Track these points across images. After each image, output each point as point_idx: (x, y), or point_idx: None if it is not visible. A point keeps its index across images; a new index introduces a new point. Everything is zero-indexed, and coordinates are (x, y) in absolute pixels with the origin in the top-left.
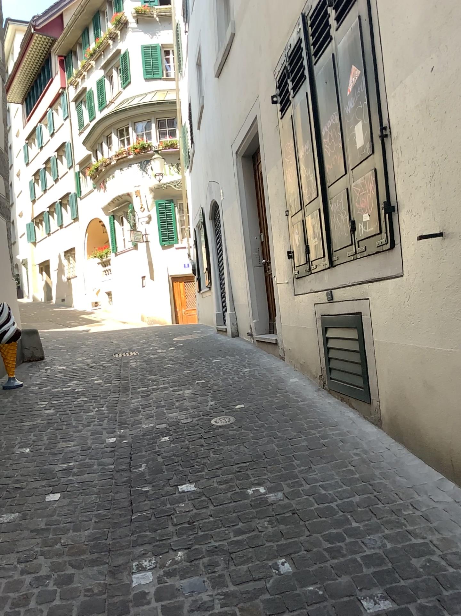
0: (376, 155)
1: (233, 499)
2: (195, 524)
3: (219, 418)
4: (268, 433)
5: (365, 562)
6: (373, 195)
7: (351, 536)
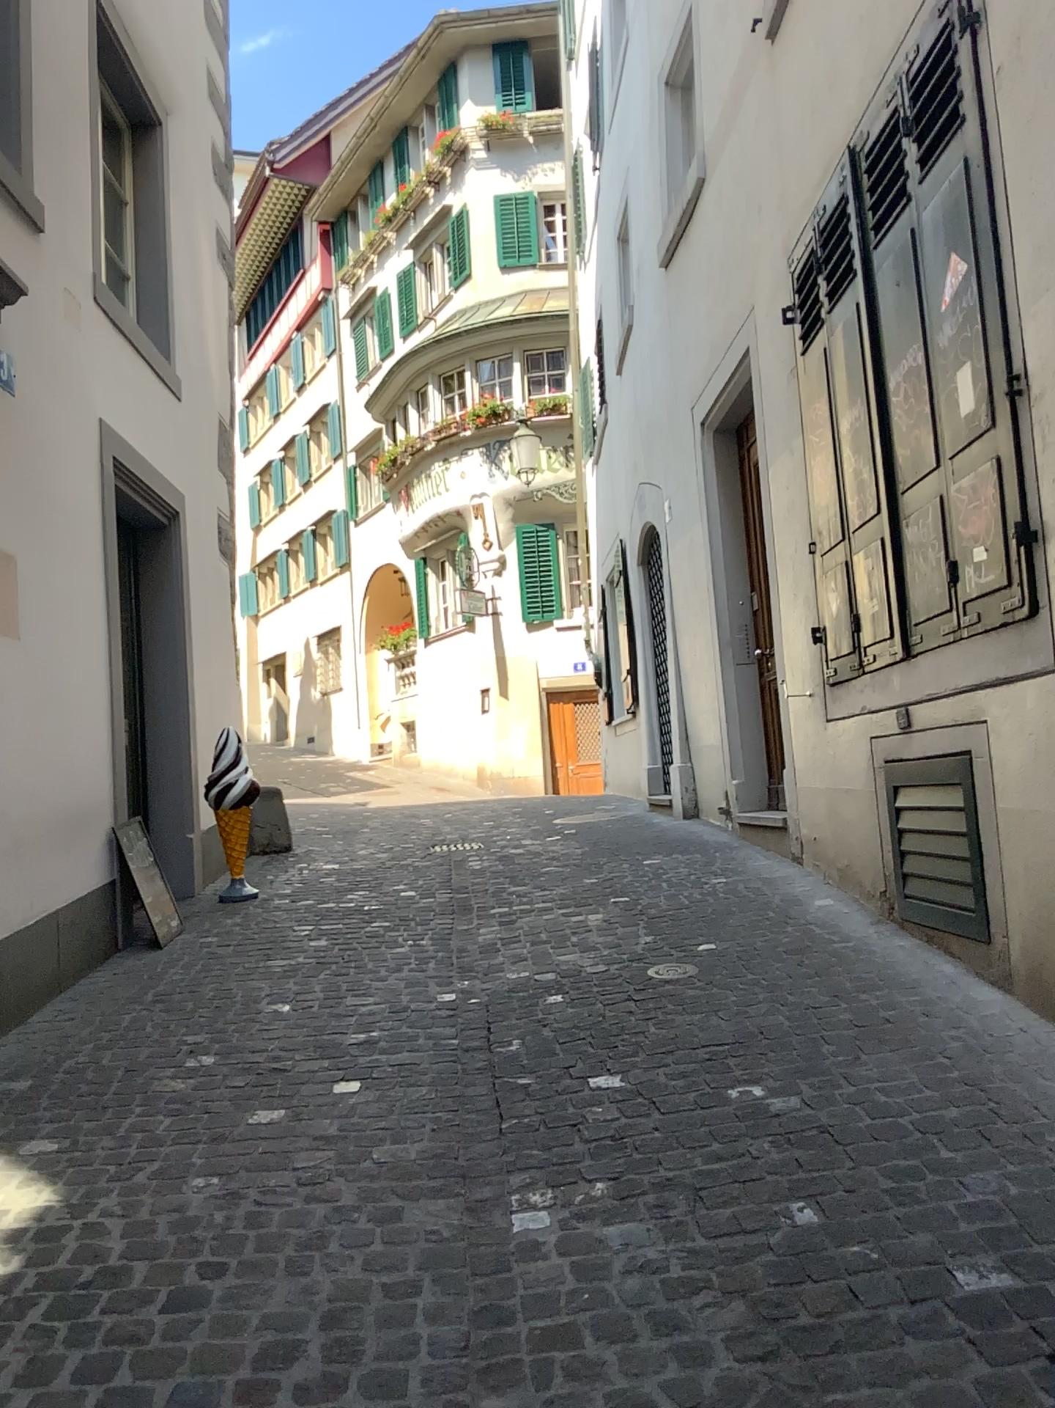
0: (998, 432)
1: (700, 1104)
2: (627, 1141)
3: (666, 968)
4: (768, 997)
5: (966, 1215)
6: (993, 510)
7: (939, 1174)
